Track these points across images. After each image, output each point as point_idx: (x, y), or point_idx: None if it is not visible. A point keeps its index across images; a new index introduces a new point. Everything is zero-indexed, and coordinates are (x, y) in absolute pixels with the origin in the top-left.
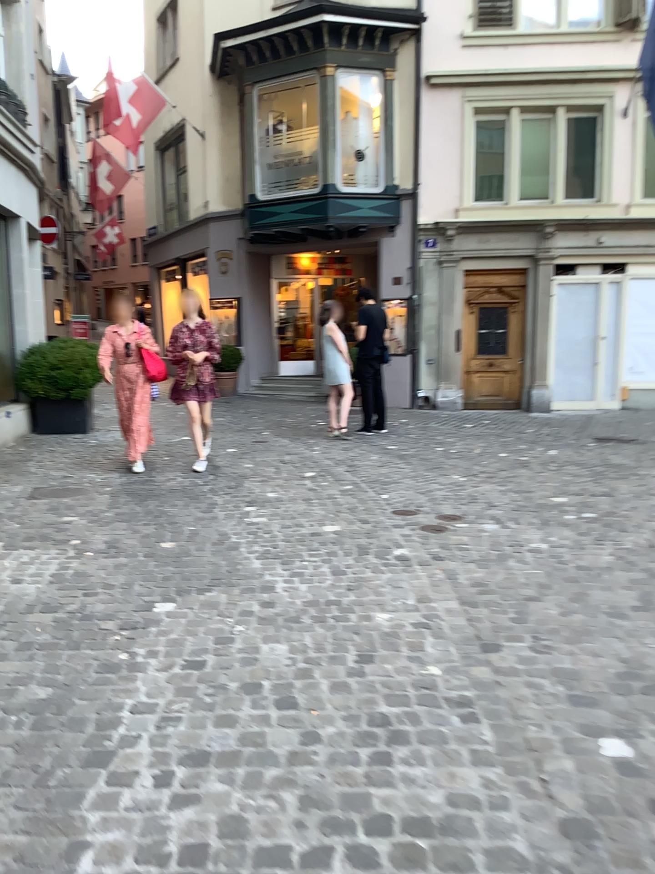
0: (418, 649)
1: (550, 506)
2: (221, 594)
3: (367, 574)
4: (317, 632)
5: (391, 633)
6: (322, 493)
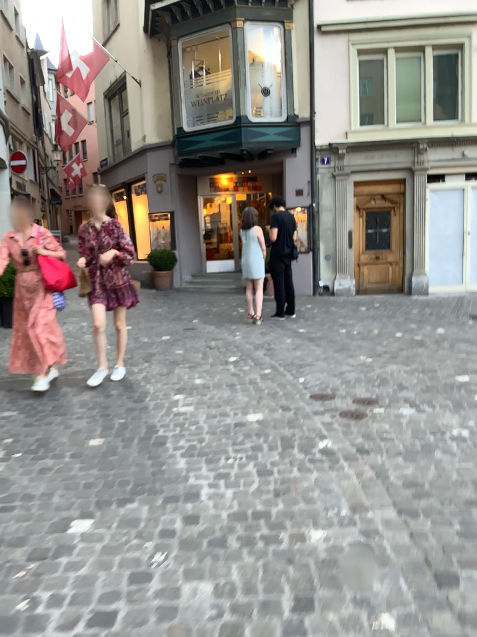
0: (364, 589)
1: (457, 386)
2: (143, 509)
3: (294, 475)
4: (245, 563)
5: (329, 561)
6: (244, 379)
